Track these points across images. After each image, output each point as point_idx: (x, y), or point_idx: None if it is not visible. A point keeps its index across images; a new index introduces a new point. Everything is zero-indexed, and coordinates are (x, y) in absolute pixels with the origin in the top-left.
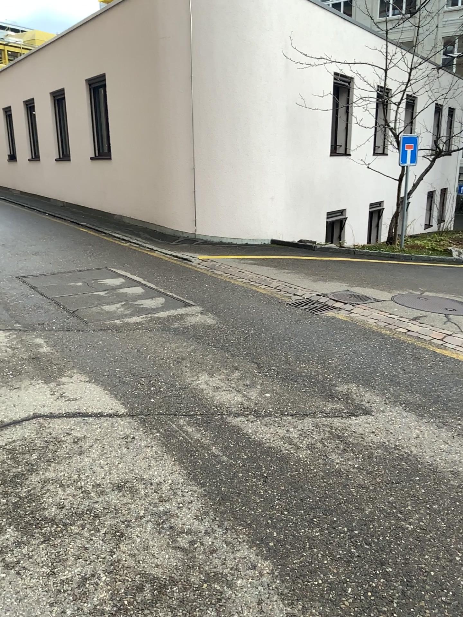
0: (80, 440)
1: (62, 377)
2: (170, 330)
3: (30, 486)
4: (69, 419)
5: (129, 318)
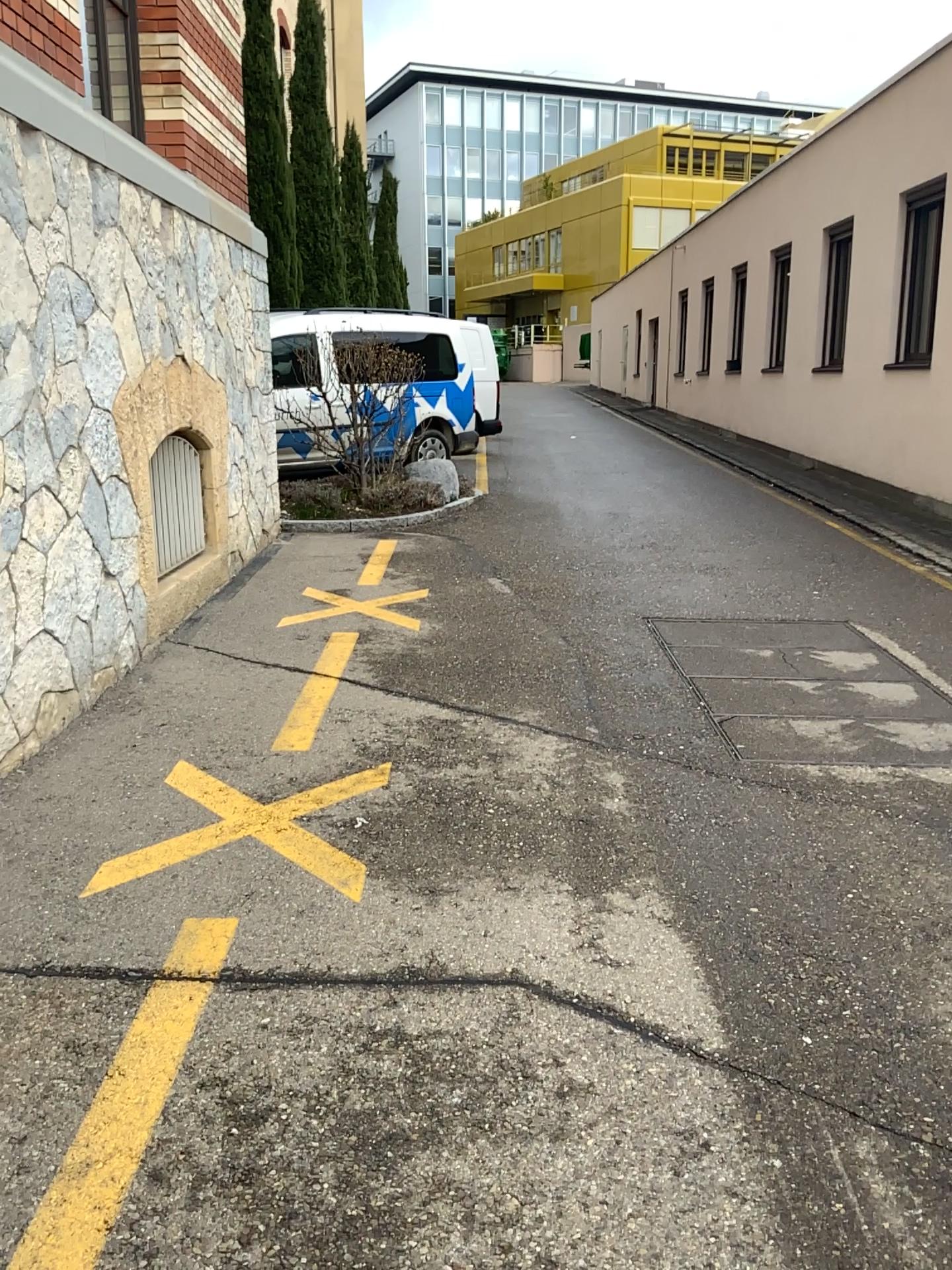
0: (571, 1094)
1: (617, 893)
2: (942, 830)
3: (402, 1188)
4: (576, 1022)
5: (843, 769)
